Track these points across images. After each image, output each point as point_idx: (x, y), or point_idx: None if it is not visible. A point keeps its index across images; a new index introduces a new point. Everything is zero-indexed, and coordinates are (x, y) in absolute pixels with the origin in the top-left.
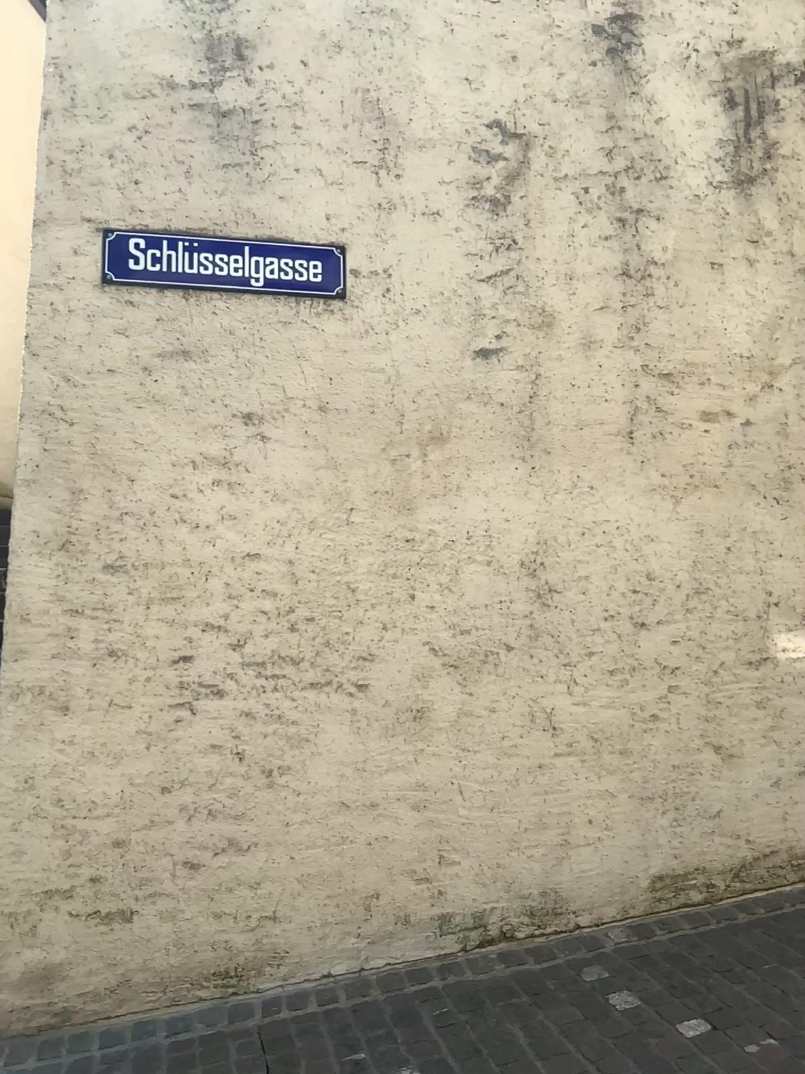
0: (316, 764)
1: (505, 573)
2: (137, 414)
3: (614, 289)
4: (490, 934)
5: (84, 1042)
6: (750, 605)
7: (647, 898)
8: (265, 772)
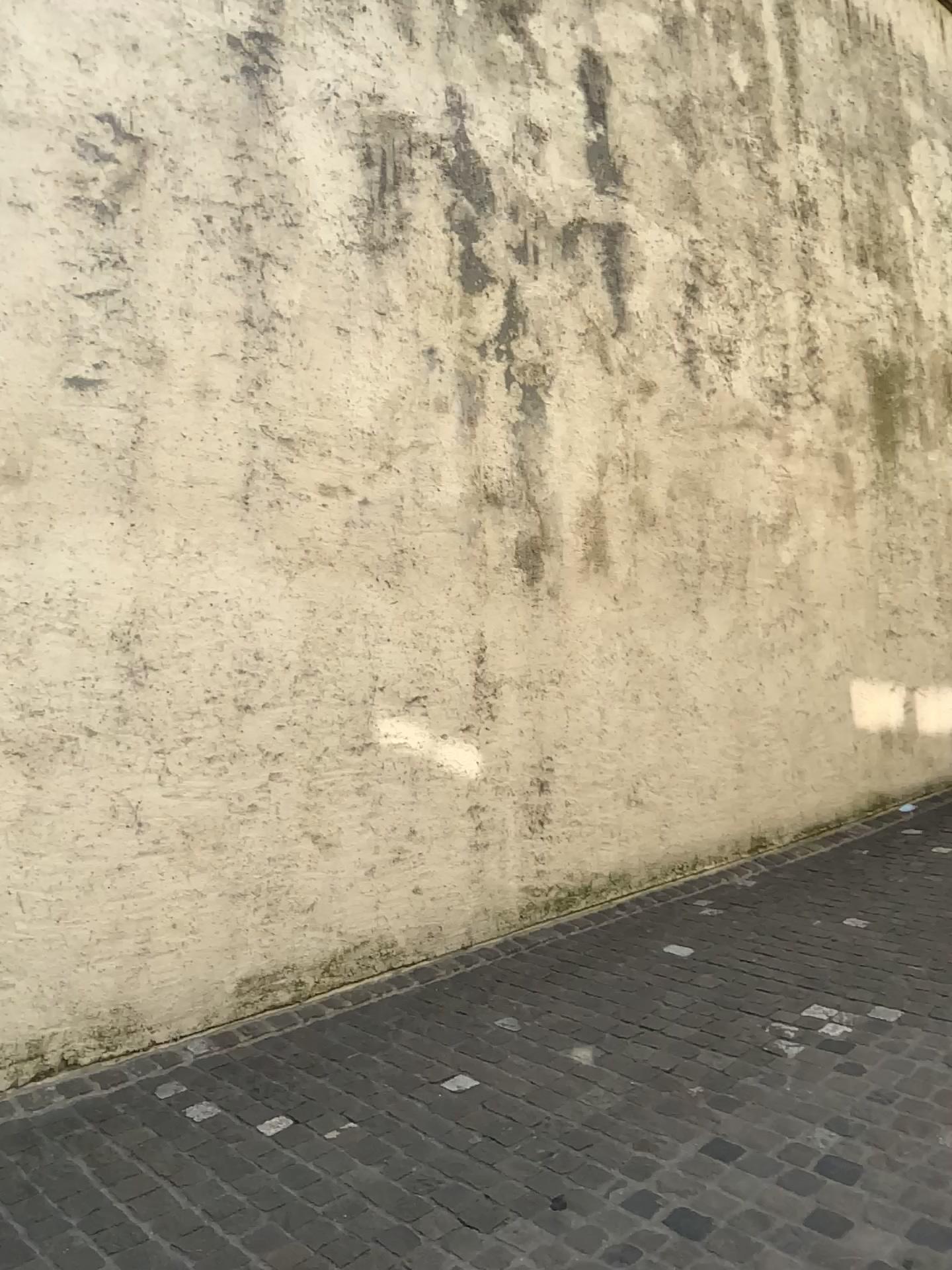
0: None
1: (90, 645)
2: None
3: (234, 336)
4: (48, 1066)
5: None
6: (356, 690)
7: (232, 1005)
8: None
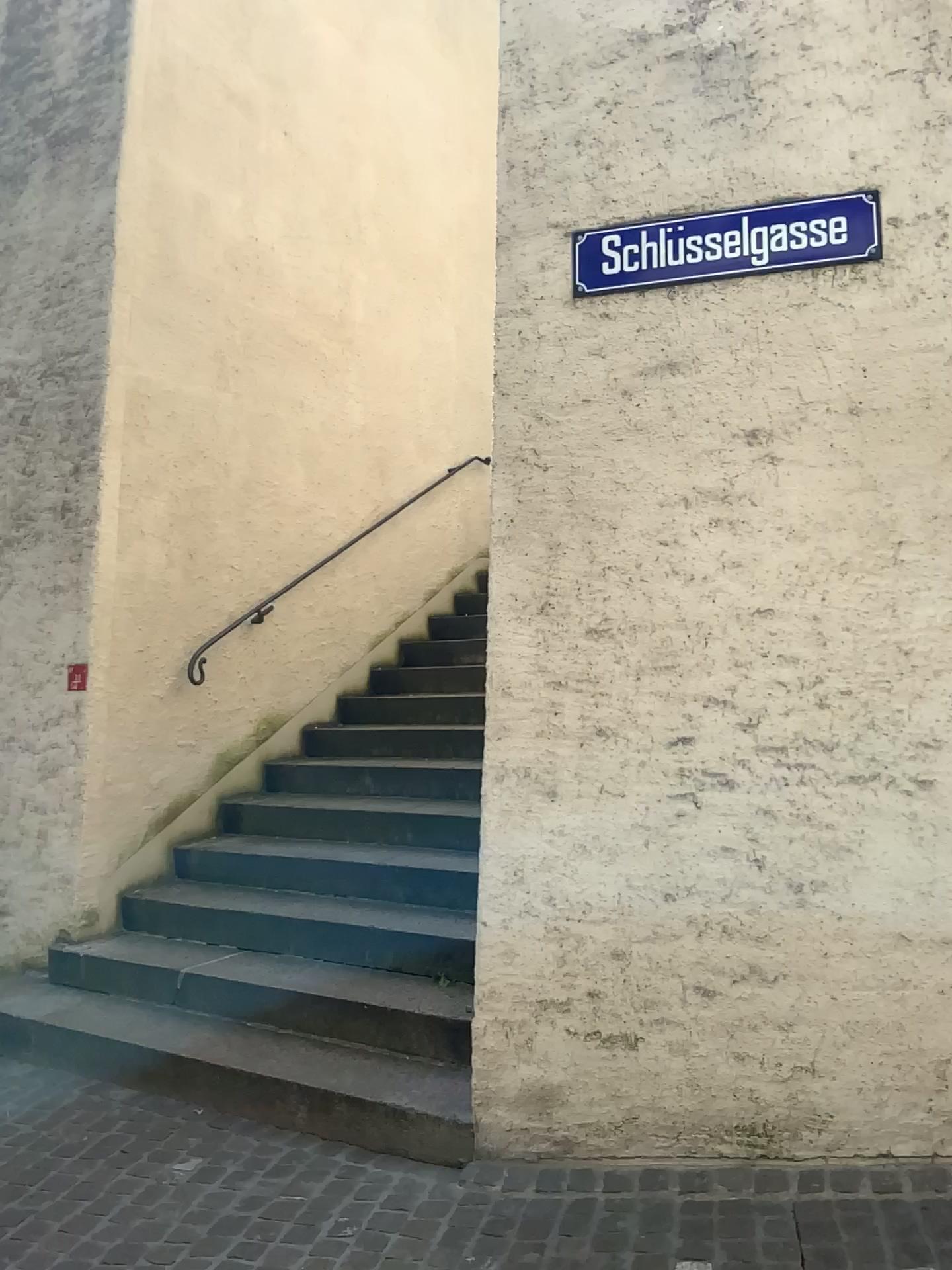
0: (862, 880)
1: None
2: (619, 448)
3: None
4: None
5: (587, 1179)
6: None
7: None
8: (793, 886)
